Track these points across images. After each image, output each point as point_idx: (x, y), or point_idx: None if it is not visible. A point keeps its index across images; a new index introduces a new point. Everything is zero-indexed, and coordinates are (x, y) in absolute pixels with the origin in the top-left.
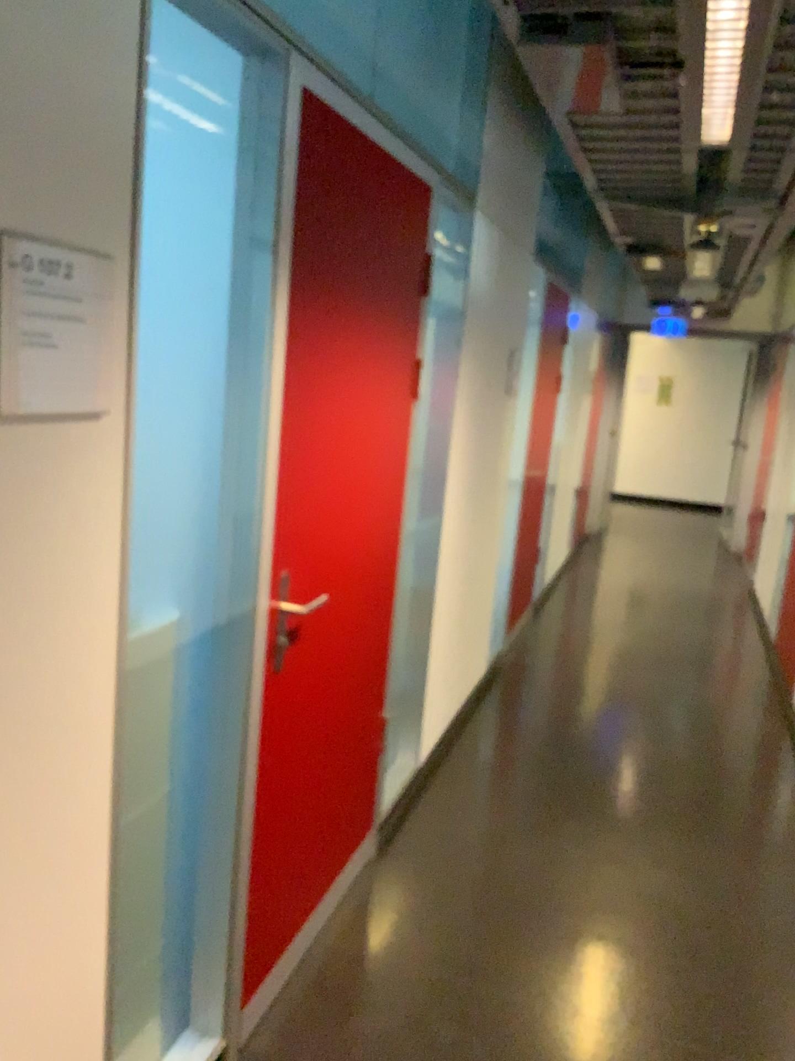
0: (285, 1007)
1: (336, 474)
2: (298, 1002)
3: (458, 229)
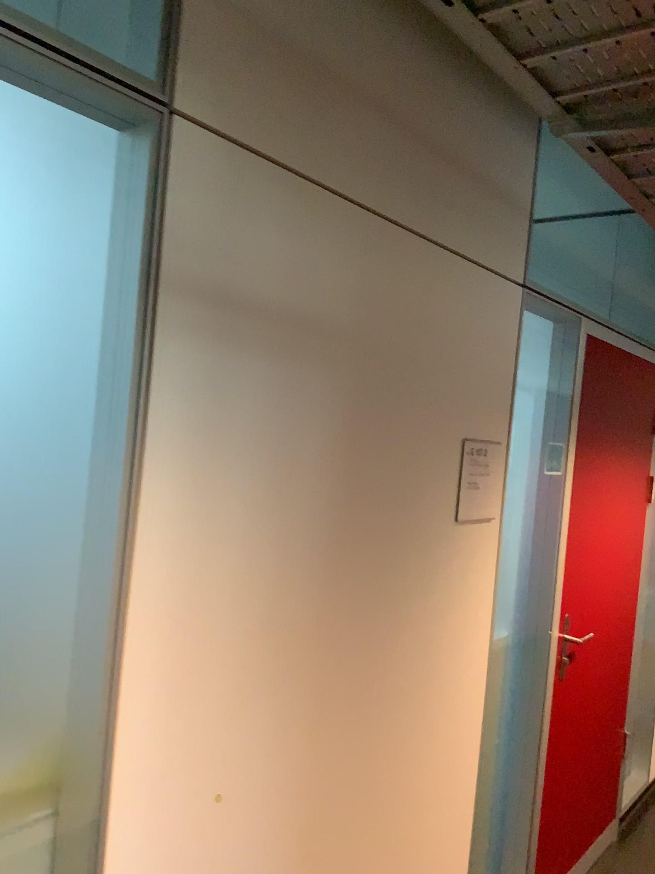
0: None
1: (594, 554)
2: None
3: None
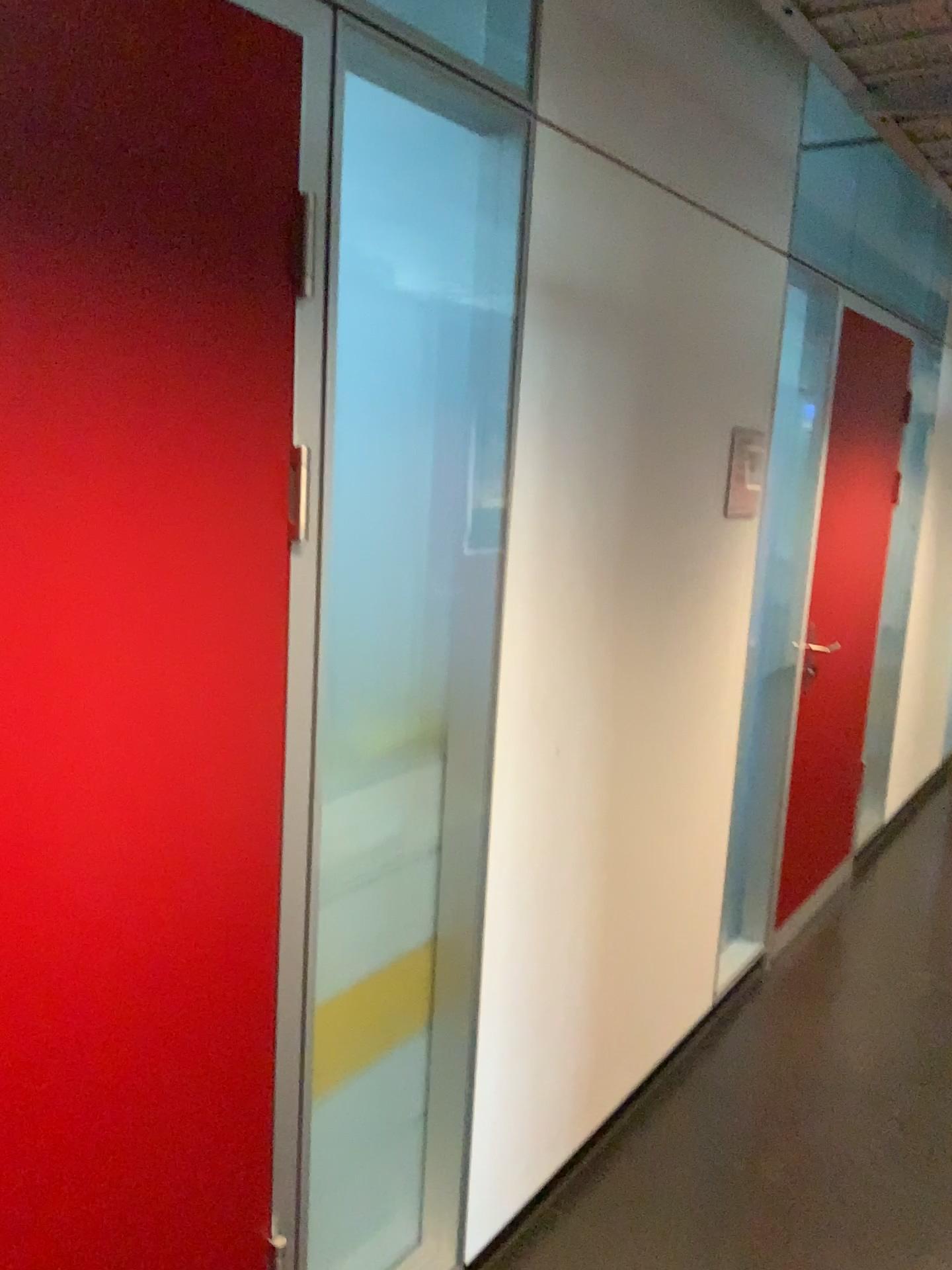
0: (799, 947)
1: (841, 561)
2: (809, 947)
3: (925, 366)
